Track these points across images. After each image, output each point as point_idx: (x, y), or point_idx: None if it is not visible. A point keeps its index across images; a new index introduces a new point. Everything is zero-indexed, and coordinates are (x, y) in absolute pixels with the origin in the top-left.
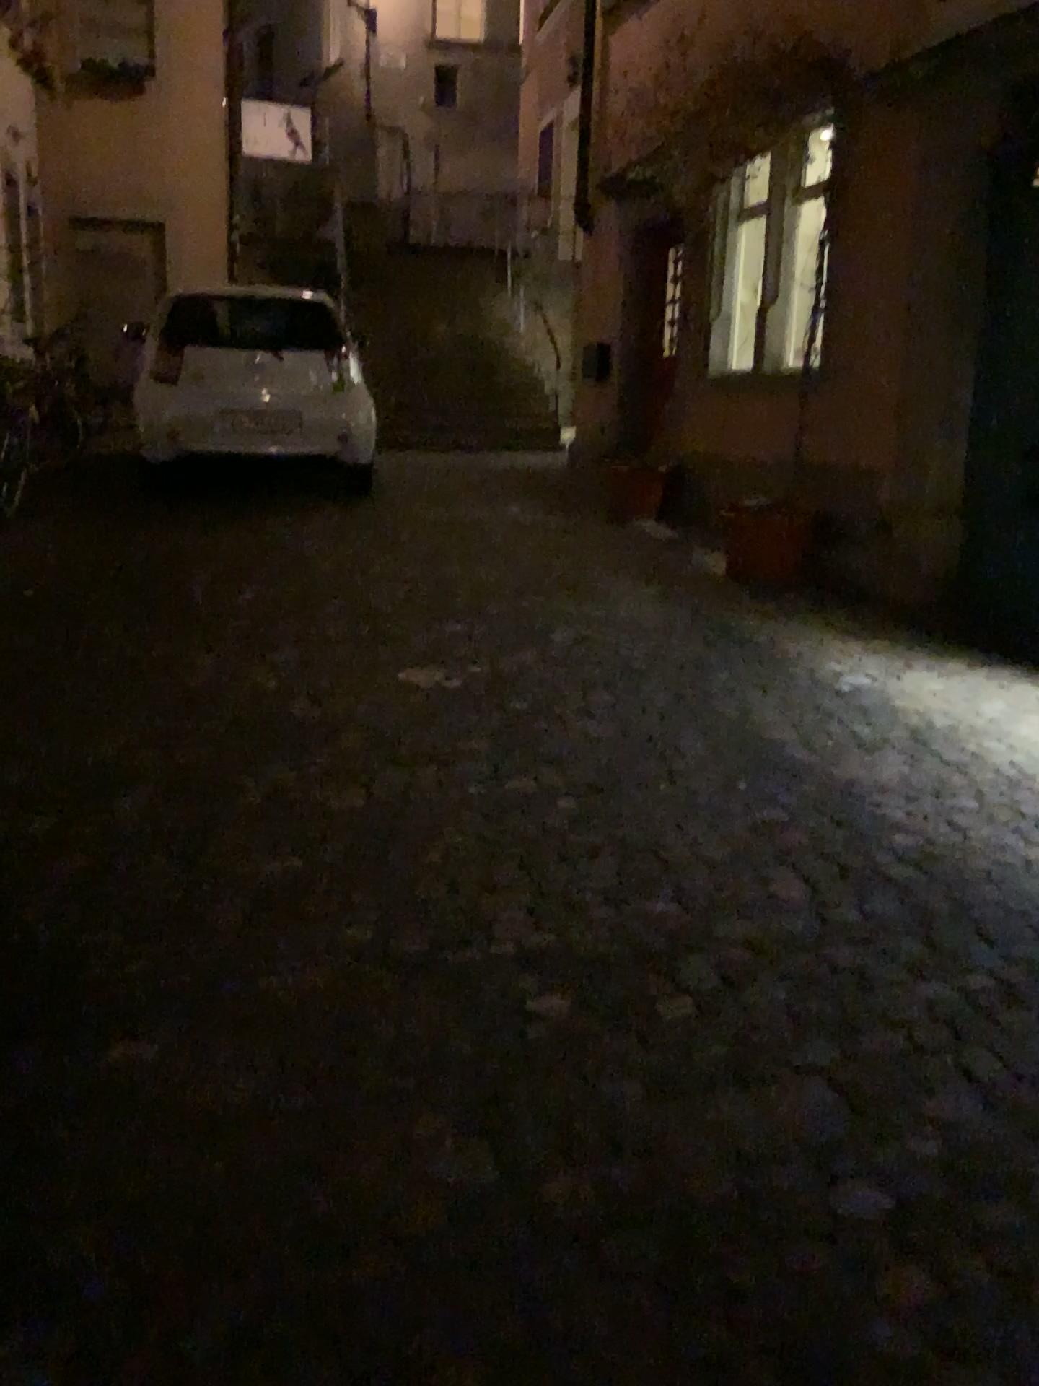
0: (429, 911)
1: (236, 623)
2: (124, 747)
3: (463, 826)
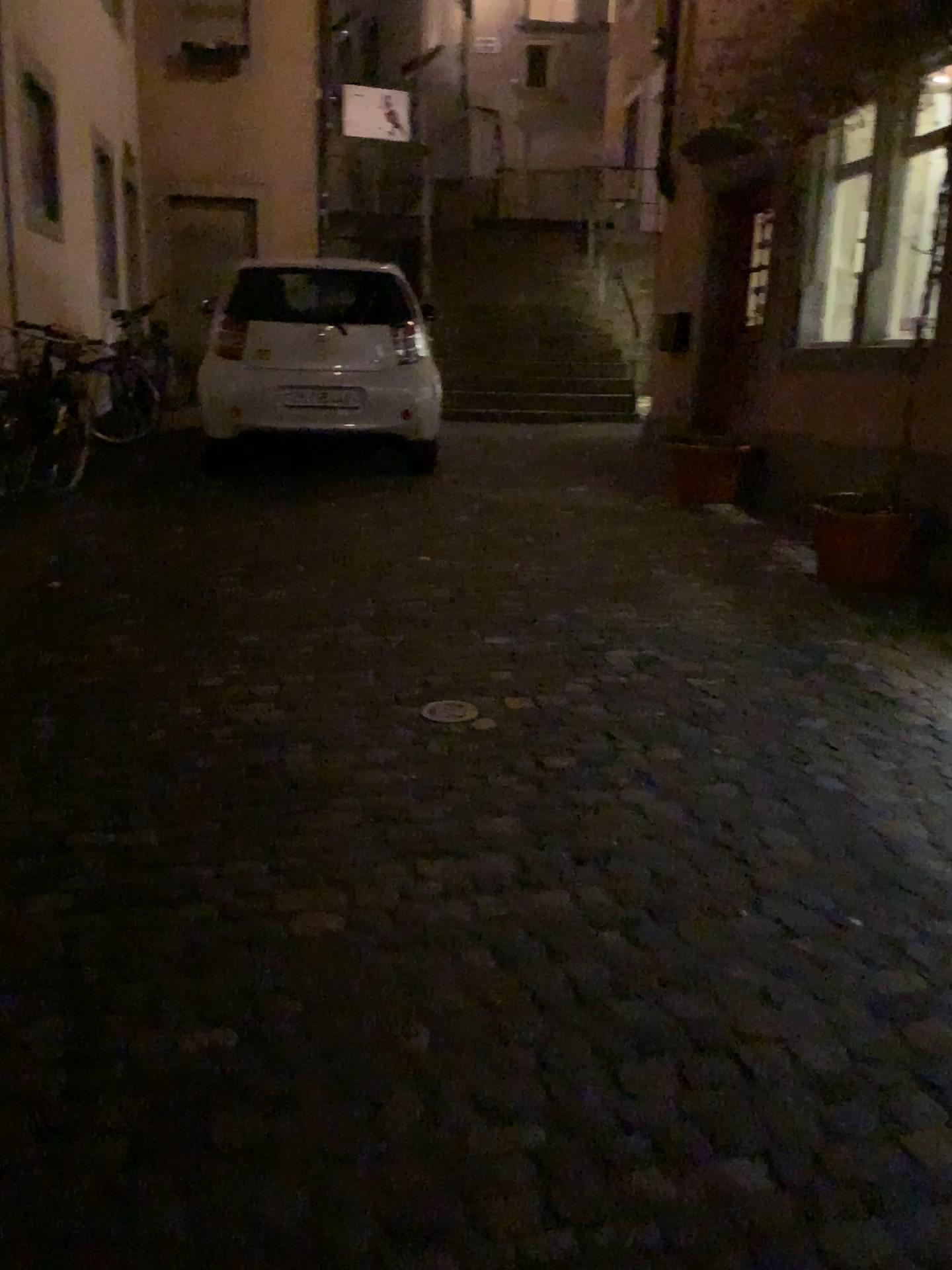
0: (393, 1160)
1: (251, 637)
2: (71, 818)
3: (465, 980)
